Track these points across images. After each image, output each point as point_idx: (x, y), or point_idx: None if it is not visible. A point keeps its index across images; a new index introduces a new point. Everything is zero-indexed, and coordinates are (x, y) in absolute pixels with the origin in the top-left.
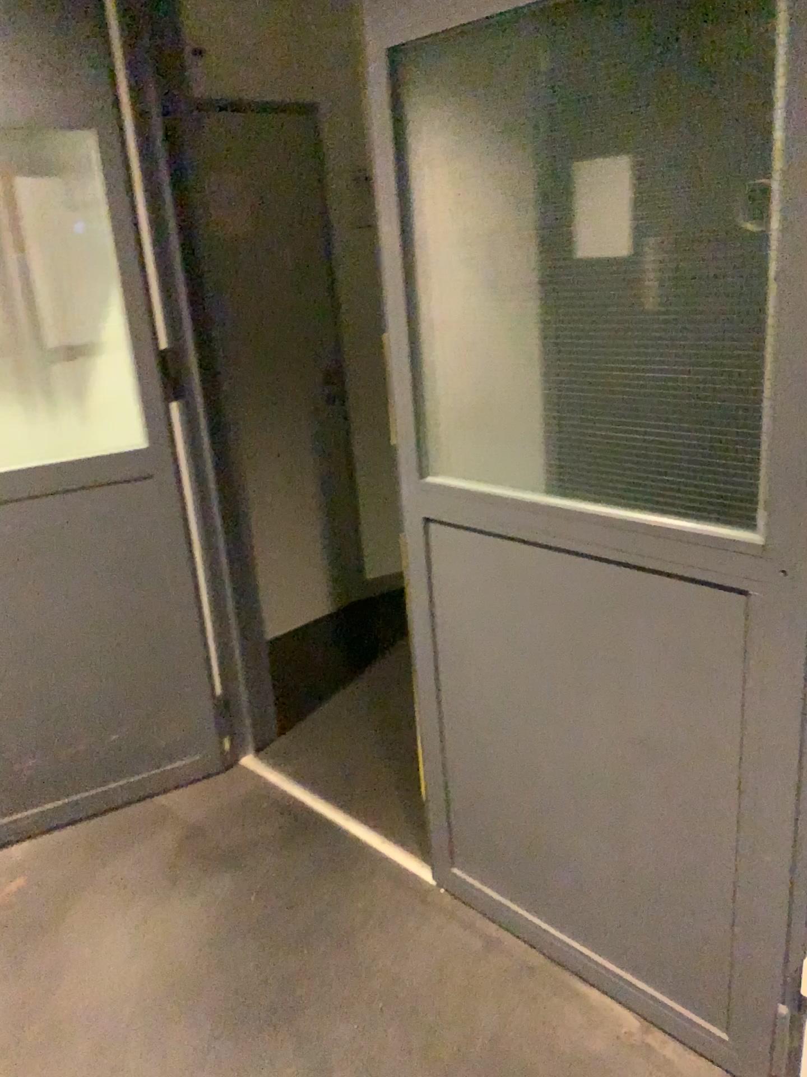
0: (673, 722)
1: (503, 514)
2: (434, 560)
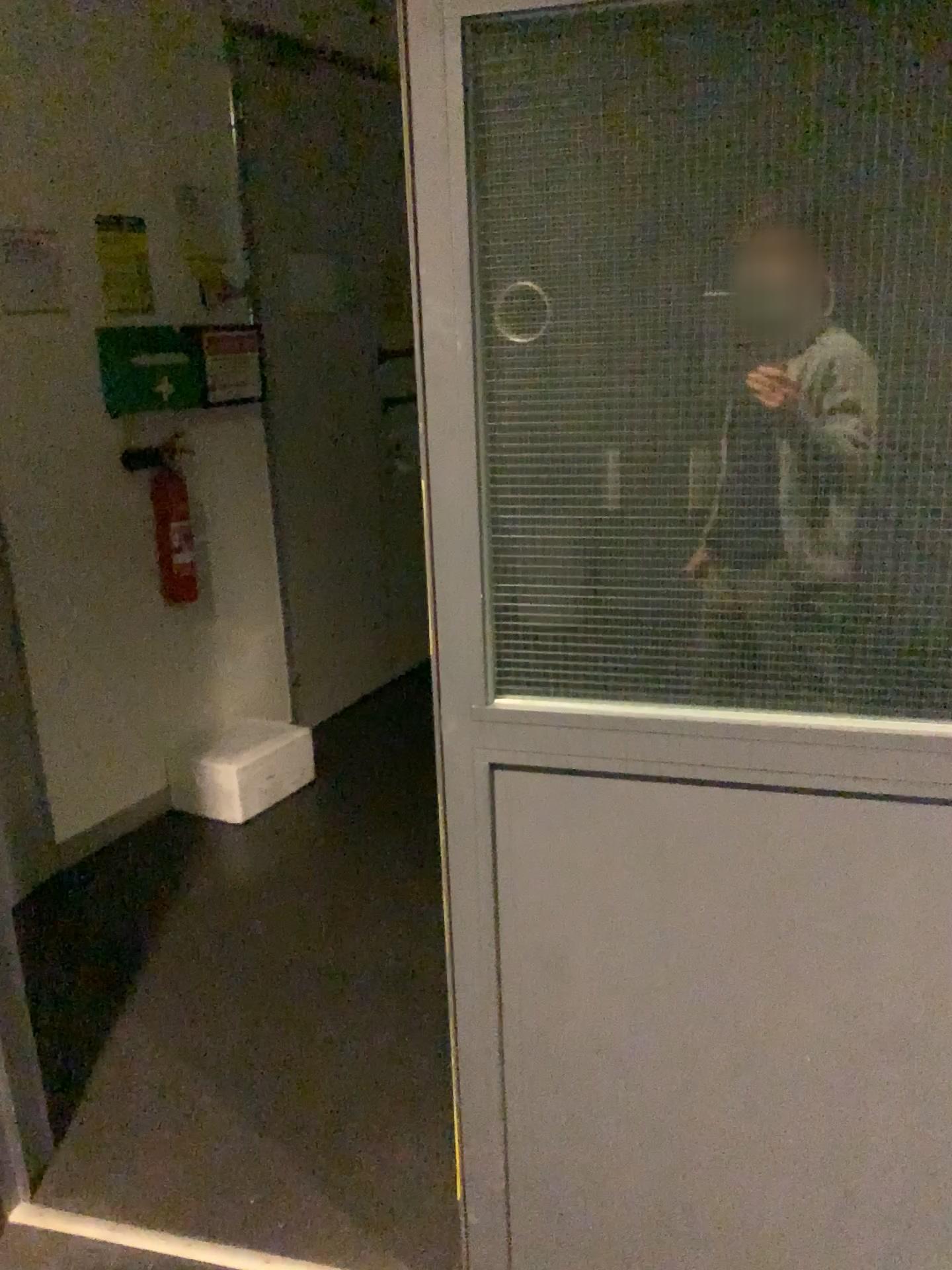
0: (944, 996)
1: (651, 744)
2: (501, 829)
